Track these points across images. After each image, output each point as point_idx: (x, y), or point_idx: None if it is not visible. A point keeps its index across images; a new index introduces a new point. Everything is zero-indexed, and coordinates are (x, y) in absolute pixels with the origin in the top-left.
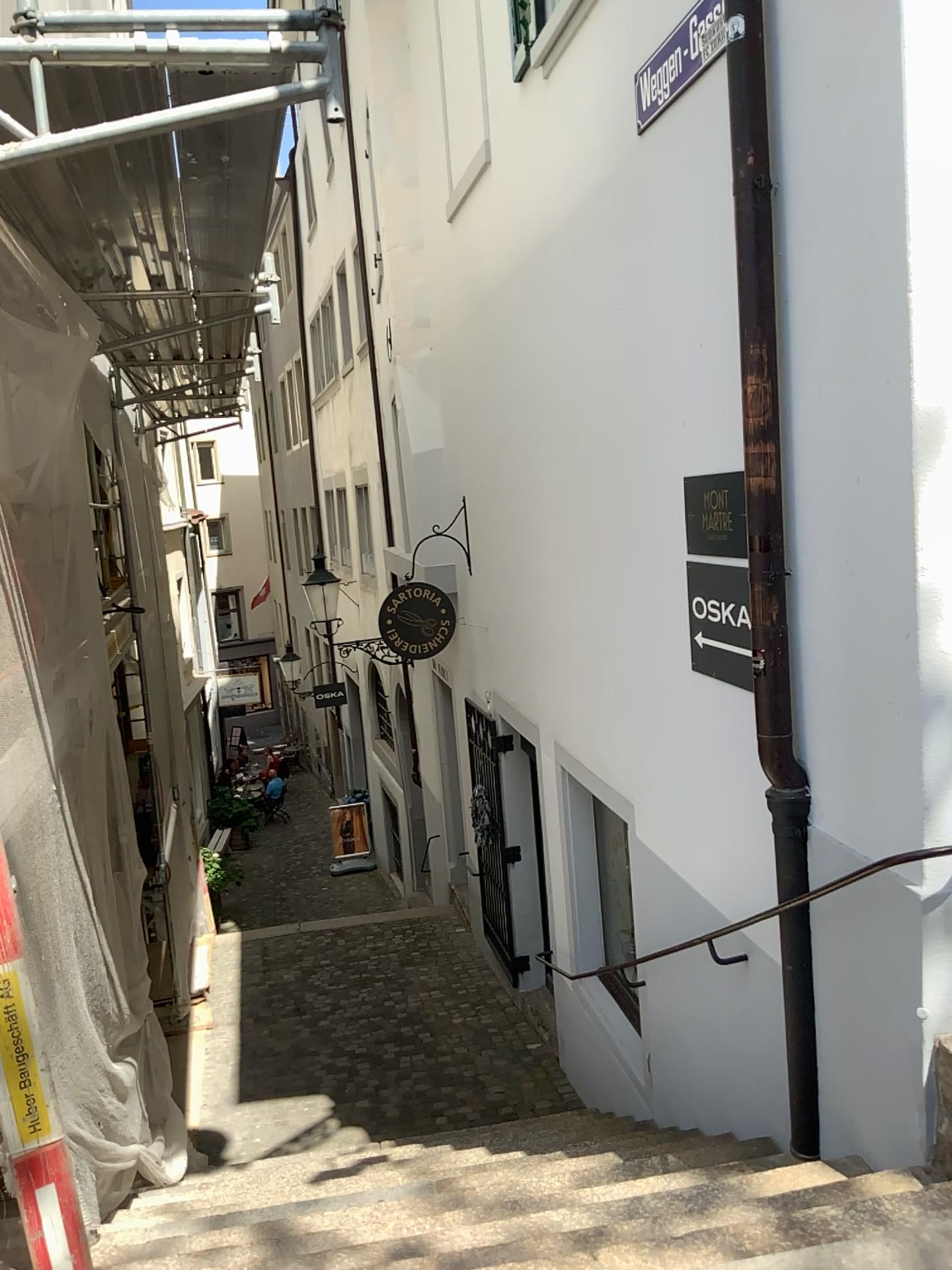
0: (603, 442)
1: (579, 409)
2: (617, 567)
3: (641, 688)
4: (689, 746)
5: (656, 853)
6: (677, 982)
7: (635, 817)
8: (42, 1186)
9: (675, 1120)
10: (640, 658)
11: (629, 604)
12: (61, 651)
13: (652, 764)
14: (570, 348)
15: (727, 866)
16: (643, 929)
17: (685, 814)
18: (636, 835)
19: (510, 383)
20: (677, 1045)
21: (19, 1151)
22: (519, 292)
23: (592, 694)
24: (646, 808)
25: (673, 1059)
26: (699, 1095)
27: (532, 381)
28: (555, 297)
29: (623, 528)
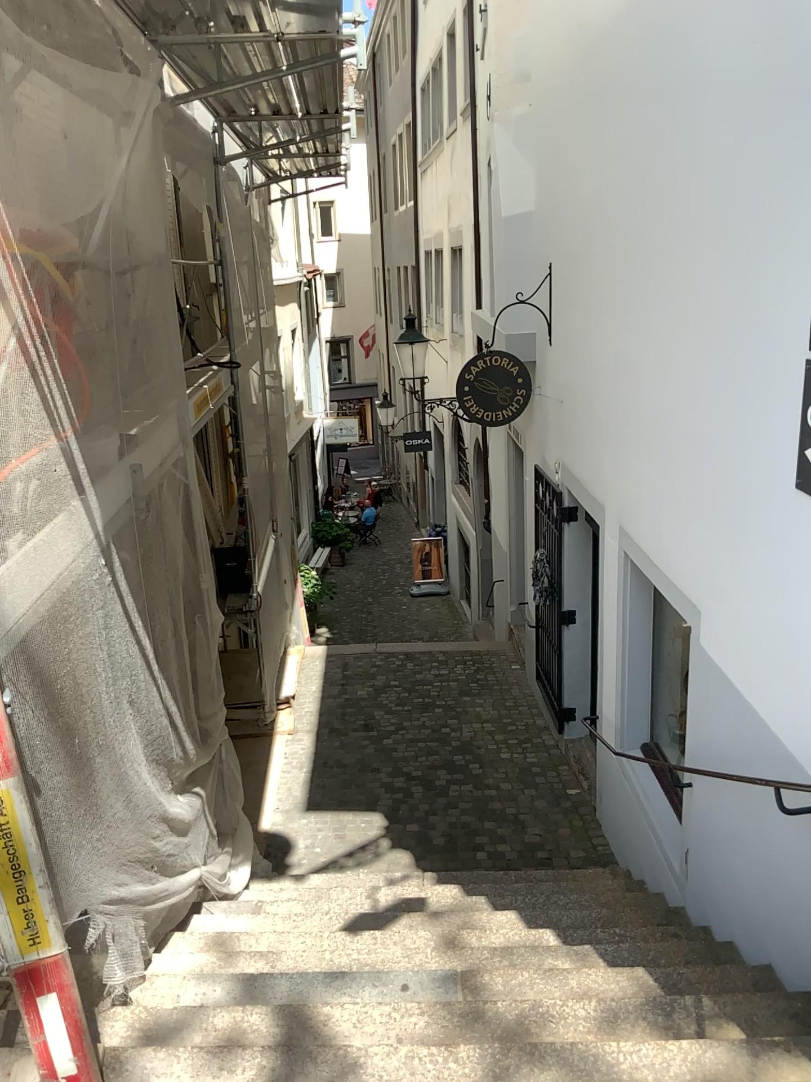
0: (711, 211)
1: (686, 172)
2: (711, 357)
3: (724, 495)
4: (776, 570)
5: (719, 667)
6: (726, 798)
7: (700, 625)
8: (45, 993)
9: (708, 923)
10: (728, 462)
11: (721, 402)
12: (114, 421)
13: (727, 576)
14: (682, 97)
15: (805, 709)
16: (695, 735)
17: (761, 640)
18: (699, 643)
19: (608, 142)
20: (719, 856)
21: (23, 957)
22: (628, 33)
23: (666, 489)
24: (714, 619)
25: (712, 866)
26: (738, 916)
27: (633, 139)
28: (670, 37)
29: (724, 314)
